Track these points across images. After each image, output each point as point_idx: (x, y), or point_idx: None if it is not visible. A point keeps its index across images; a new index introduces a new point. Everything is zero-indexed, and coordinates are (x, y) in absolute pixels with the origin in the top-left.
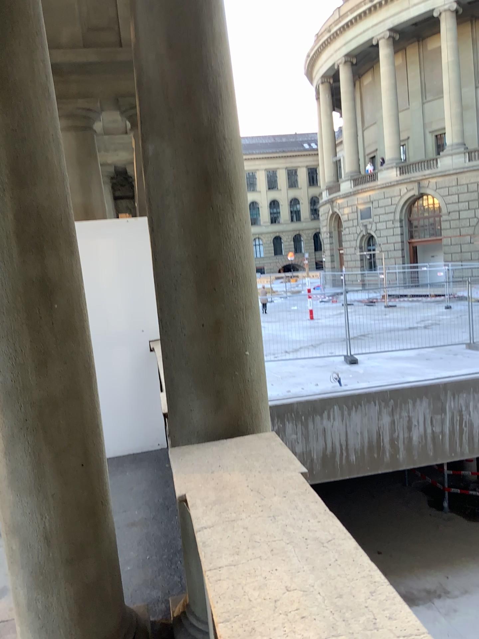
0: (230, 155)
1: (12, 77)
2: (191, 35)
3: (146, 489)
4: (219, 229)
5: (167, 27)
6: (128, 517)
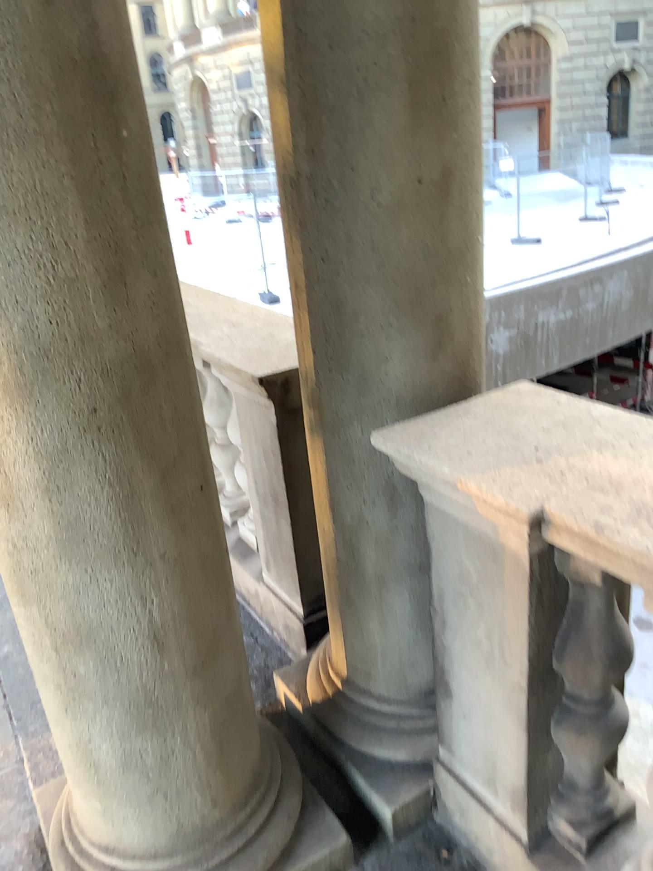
0: None
1: None
2: None
3: None
4: None
5: None
6: None
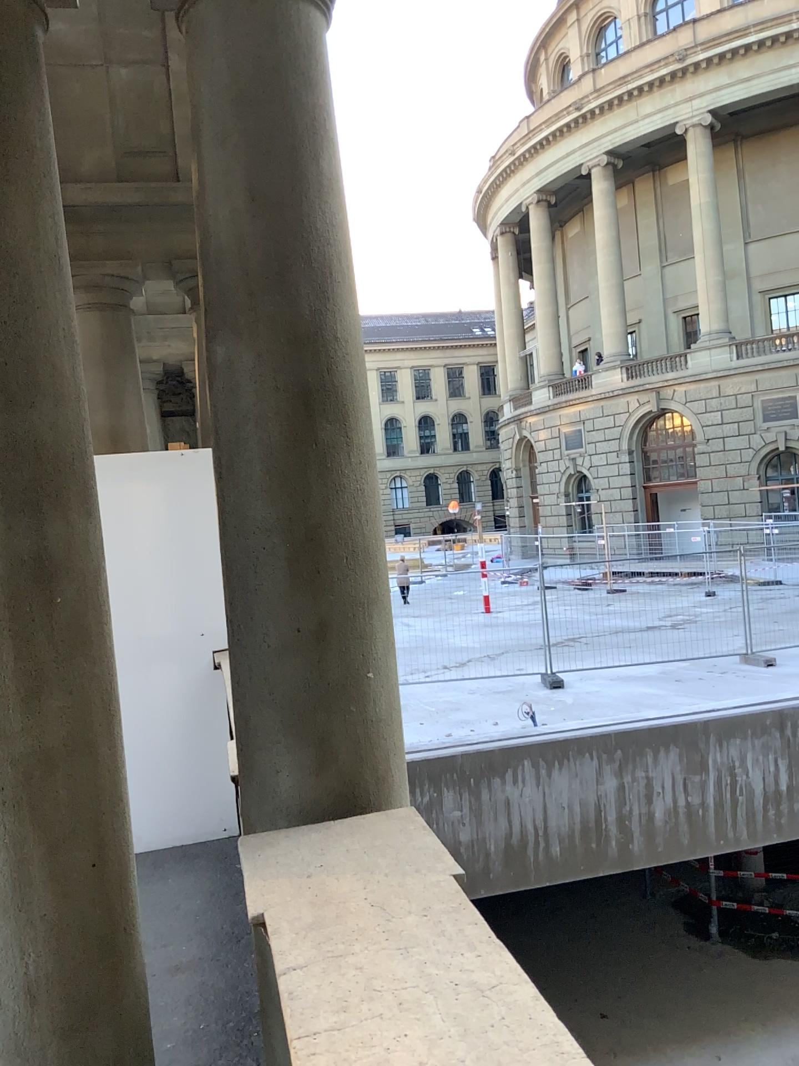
0: (344, 358)
1: (2, 237)
2: (285, 178)
3: (200, 905)
4: (325, 473)
5: (249, 166)
6: (167, 954)
